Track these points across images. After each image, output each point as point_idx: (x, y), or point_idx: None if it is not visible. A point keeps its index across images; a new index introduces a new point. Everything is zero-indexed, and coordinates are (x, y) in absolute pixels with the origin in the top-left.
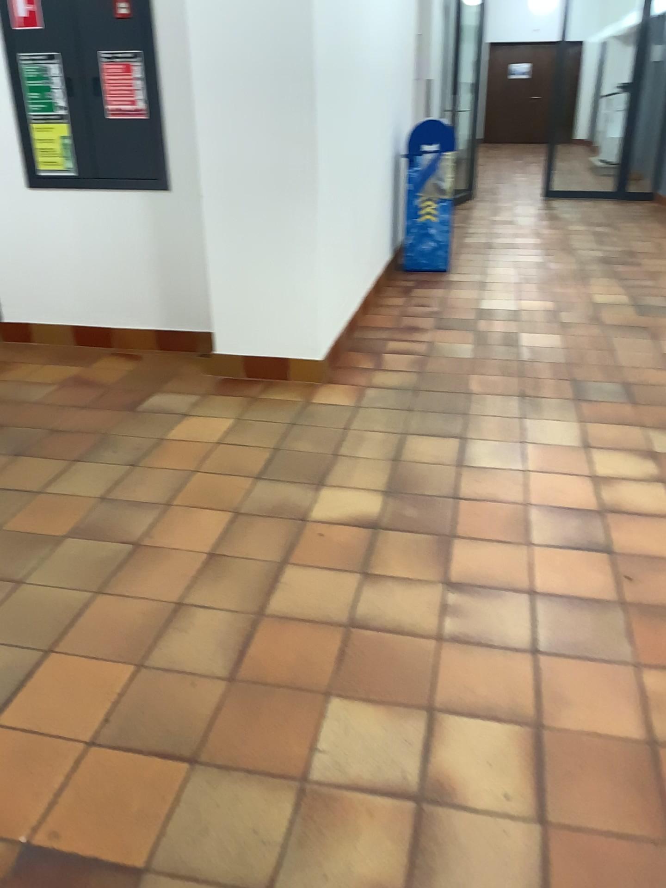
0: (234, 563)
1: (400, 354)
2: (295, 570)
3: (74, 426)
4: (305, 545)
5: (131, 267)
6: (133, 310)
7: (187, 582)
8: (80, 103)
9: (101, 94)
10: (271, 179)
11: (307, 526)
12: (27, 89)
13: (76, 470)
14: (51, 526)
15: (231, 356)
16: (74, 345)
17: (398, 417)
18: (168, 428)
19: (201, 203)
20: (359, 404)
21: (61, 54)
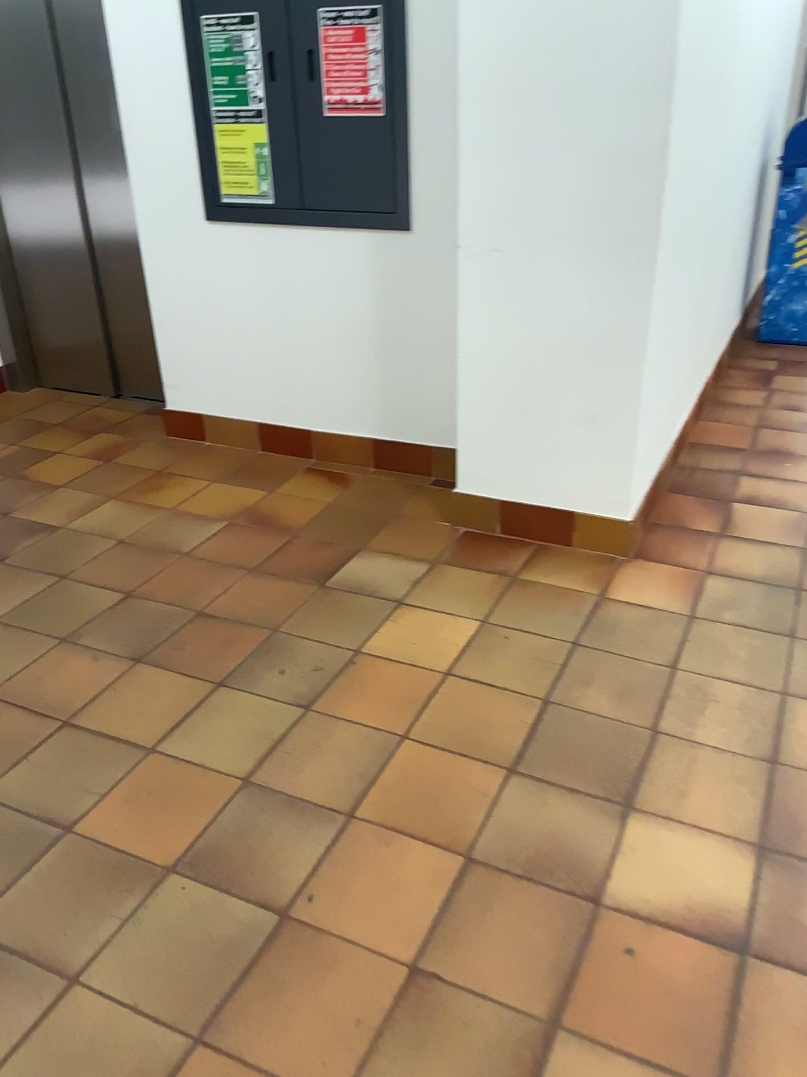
0: (455, 1008)
1: (763, 508)
2: (577, 1055)
3: (229, 610)
4: (597, 978)
5: (343, 344)
6: (343, 407)
7: (362, 1047)
8: (282, 91)
9: (315, 78)
10: (576, 221)
11: (602, 920)
12: (210, 72)
13: (215, 707)
14: (150, 838)
15: (483, 496)
16: (257, 450)
17: (770, 652)
18: (371, 631)
19: (455, 251)
20: (695, 613)
21: (260, 14)
